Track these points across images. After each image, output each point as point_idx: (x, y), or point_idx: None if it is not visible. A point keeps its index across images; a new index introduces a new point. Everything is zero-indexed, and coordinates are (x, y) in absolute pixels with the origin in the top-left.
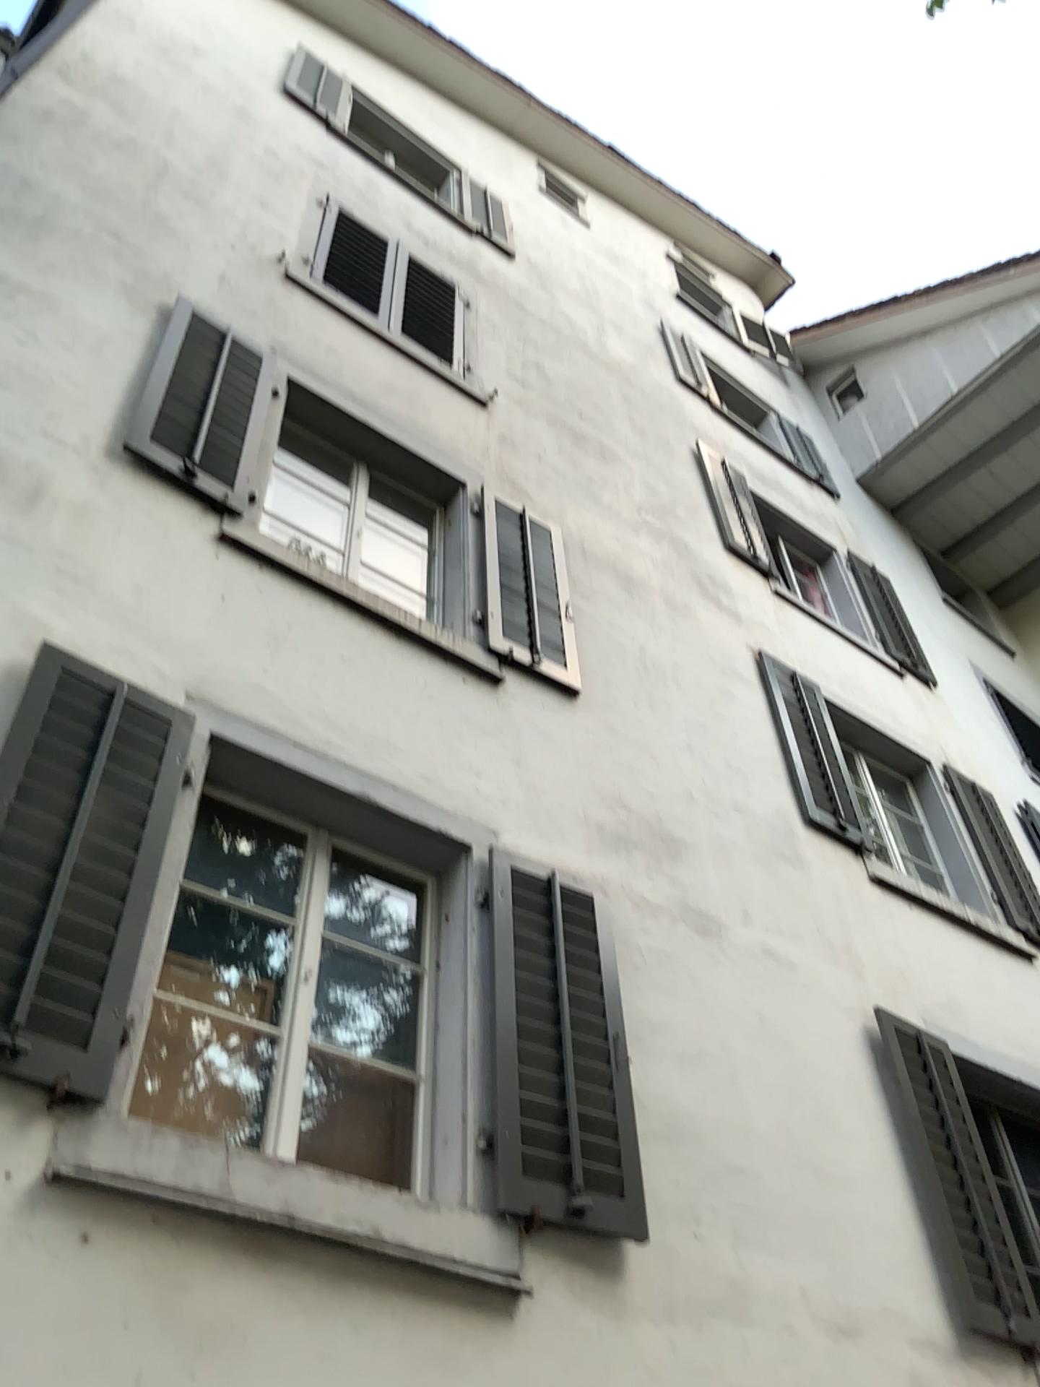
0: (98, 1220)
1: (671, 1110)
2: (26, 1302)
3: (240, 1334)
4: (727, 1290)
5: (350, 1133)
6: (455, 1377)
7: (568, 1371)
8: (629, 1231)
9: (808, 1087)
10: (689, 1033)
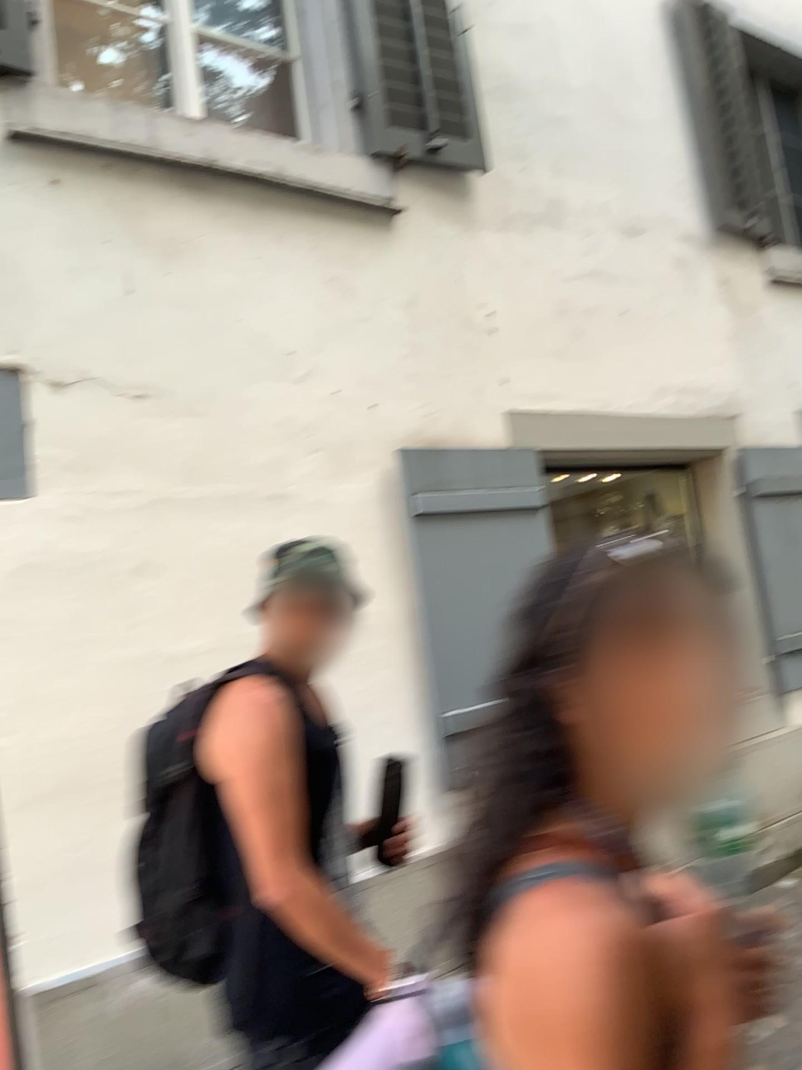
0: (64, 174)
1: (504, 76)
2: (30, 234)
3: (197, 249)
4: (547, 209)
5: (245, 110)
6: (357, 271)
7: (436, 265)
8: (475, 168)
9: (614, 55)
10: (517, 9)
